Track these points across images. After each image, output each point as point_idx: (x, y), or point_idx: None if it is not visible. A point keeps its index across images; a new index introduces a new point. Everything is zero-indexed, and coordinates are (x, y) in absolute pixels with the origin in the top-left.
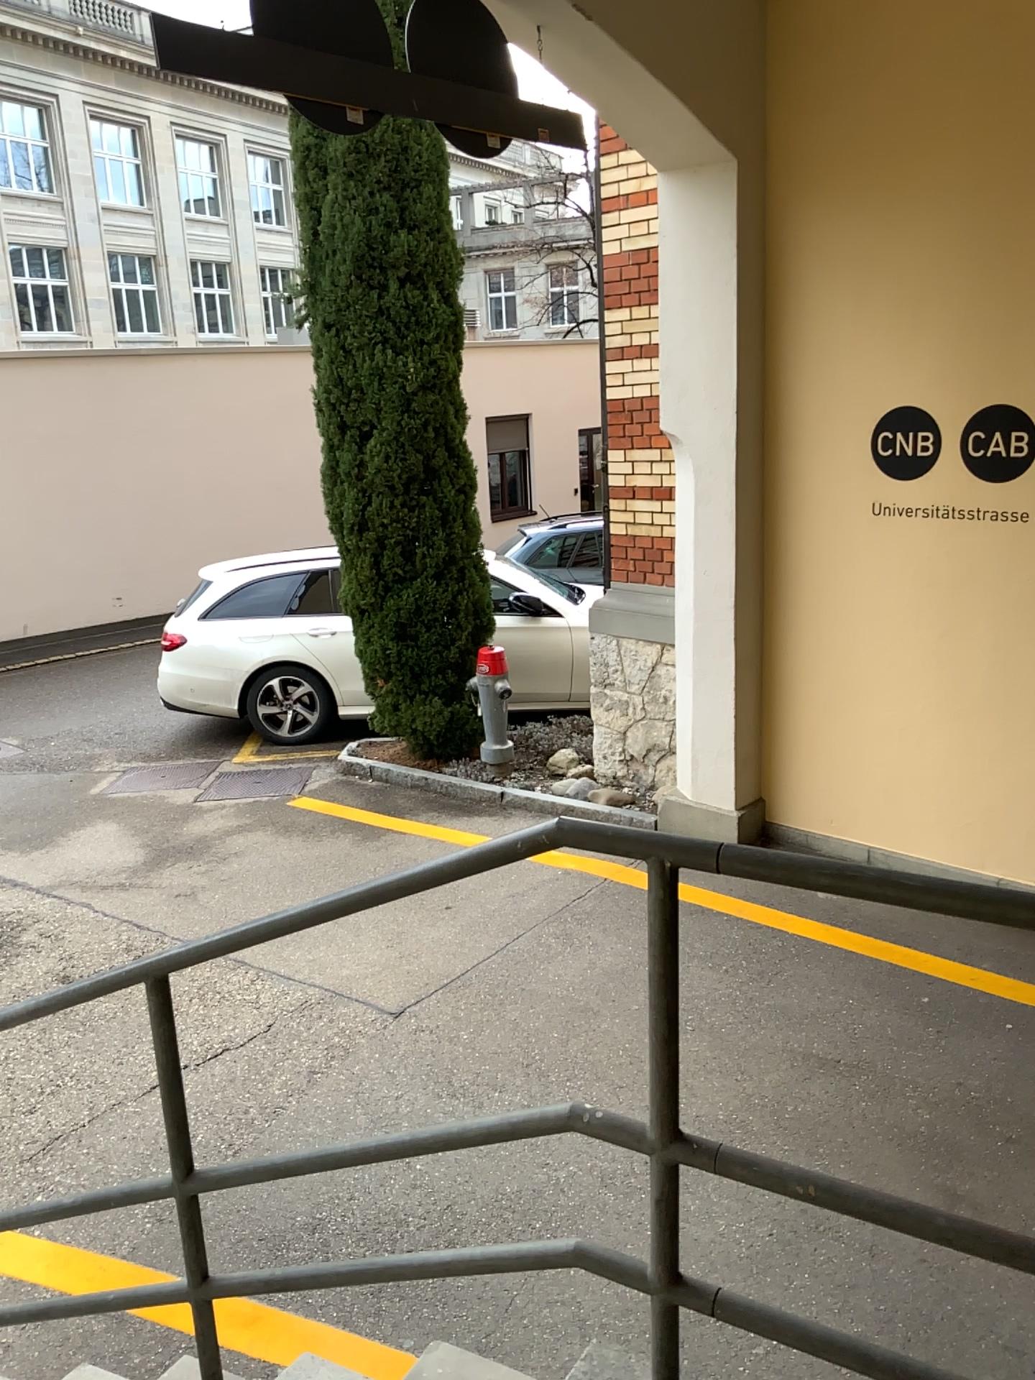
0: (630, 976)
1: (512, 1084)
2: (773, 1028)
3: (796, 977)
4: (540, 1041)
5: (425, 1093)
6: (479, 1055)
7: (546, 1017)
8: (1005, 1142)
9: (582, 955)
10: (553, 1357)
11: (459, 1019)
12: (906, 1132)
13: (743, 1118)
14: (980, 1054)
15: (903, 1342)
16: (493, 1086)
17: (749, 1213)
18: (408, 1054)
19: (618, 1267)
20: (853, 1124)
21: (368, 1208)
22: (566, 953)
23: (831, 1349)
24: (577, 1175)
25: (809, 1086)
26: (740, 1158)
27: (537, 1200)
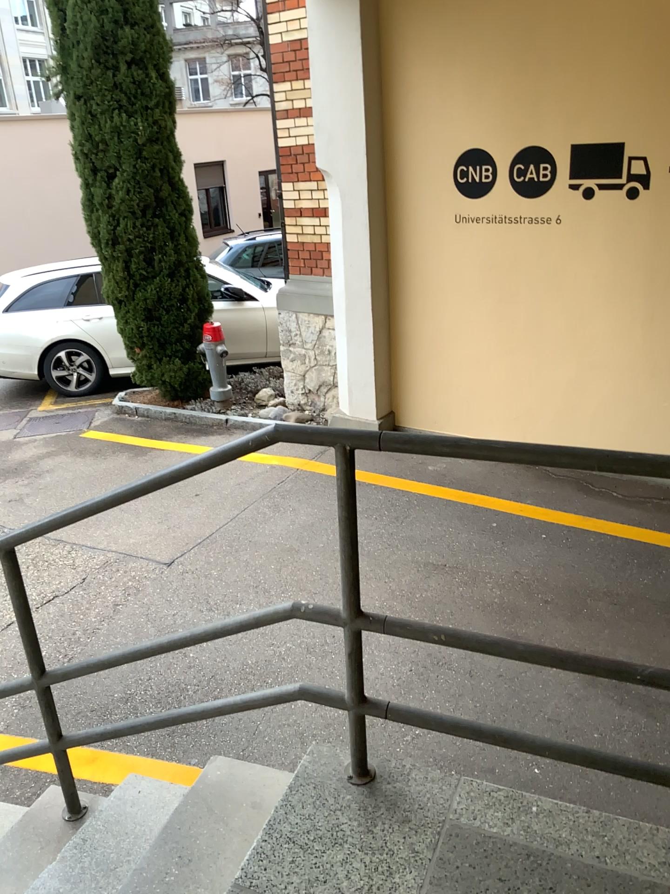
0: (317, 526)
1: (247, 599)
2: (406, 549)
3: (418, 517)
4: (264, 571)
5: (192, 609)
6: (225, 583)
7: (266, 556)
8: (544, 602)
9: (286, 516)
10: (285, 755)
11: (211, 562)
12: (487, 603)
13: (391, 604)
14: (528, 553)
15: (490, 720)
16: (235, 600)
17: (397, 659)
18: (179, 586)
19: (324, 698)
20: (456, 600)
21: (162, 683)
22: (276, 515)
23: (453, 729)
24: (292, 648)
25: (430, 581)
26: (395, 627)
27: (269, 666)
